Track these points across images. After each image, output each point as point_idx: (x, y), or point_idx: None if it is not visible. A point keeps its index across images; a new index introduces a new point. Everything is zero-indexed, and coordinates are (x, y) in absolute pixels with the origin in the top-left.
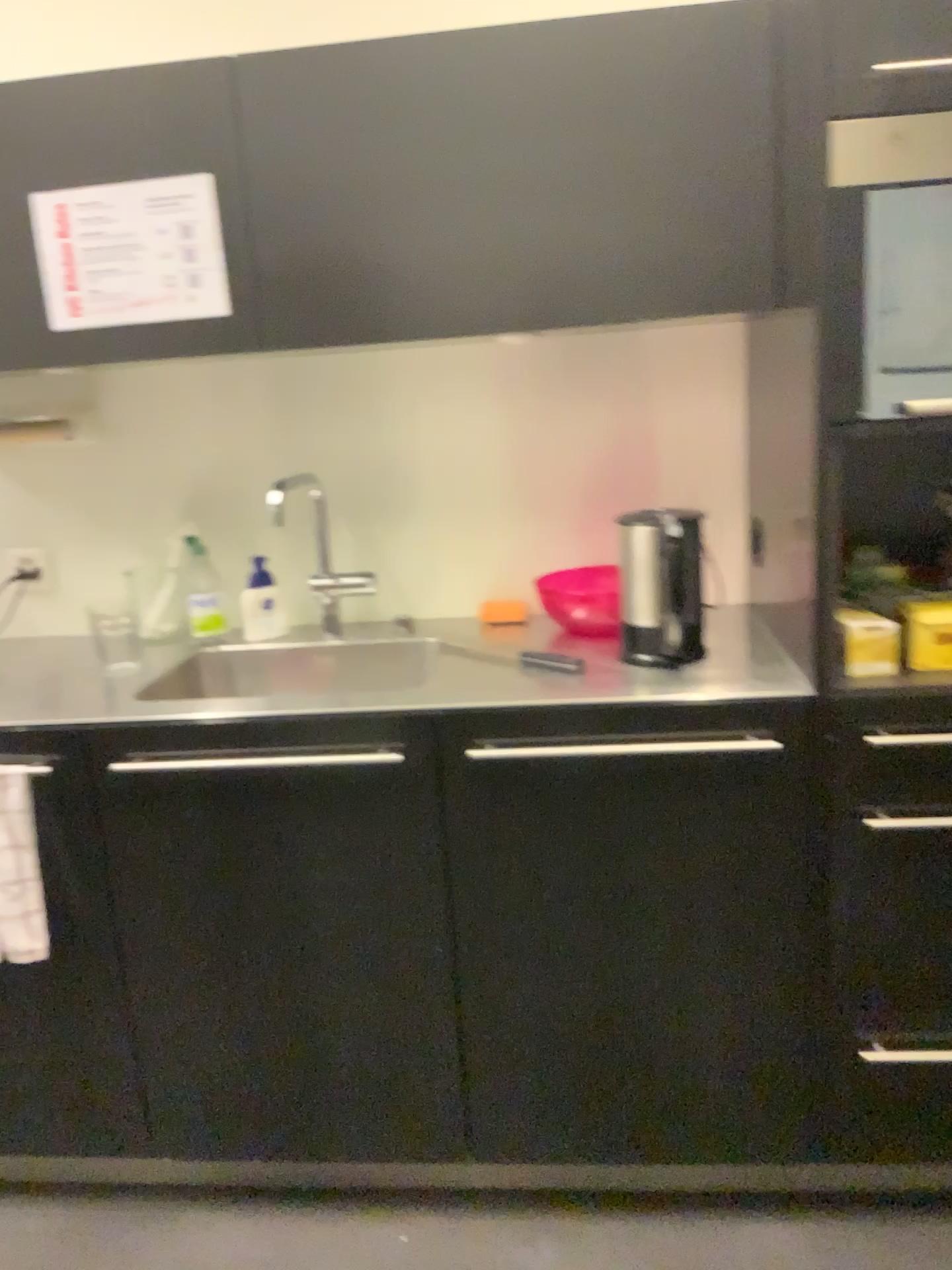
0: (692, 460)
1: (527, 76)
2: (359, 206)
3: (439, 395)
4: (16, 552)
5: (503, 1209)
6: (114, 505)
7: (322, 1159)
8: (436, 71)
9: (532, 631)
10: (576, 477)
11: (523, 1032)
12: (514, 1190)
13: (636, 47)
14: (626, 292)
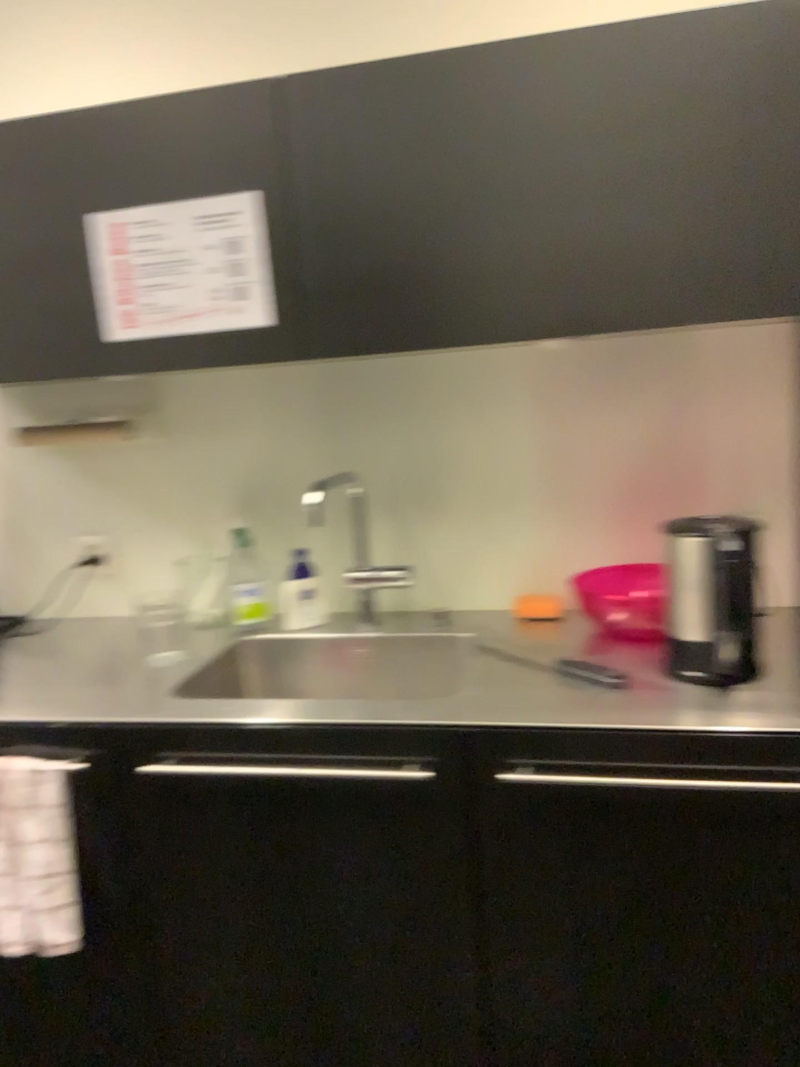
0: (729, 458)
1: (570, 82)
2: (402, 214)
3: (477, 394)
4: (86, 538)
5: None
6: (174, 496)
7: None
8: (479, 82)
9: (566, 625)
10: (611, 474)
11: (558, 1058)
12: None
13: (682, 48)
14: (670, 291)
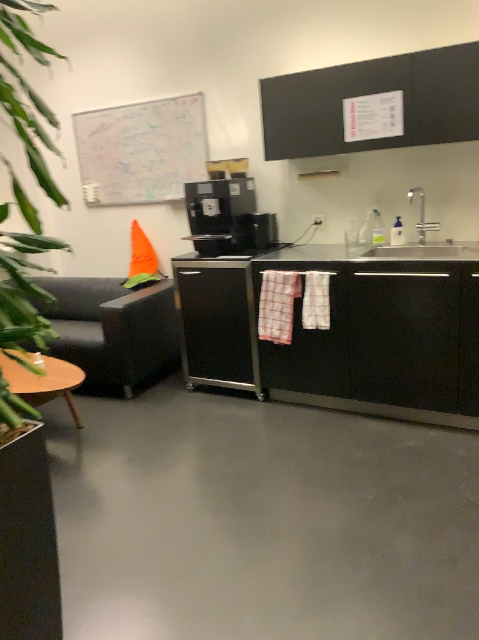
0: None
1: None
2: (449, 98)
3: (468, 161)
4: (312, 215)
5: (466, 433)
6: (346, 200)
7: (405, 410)
8: None
9: None
10: None
11: None
12: (470, 428)
13: None
14: None
